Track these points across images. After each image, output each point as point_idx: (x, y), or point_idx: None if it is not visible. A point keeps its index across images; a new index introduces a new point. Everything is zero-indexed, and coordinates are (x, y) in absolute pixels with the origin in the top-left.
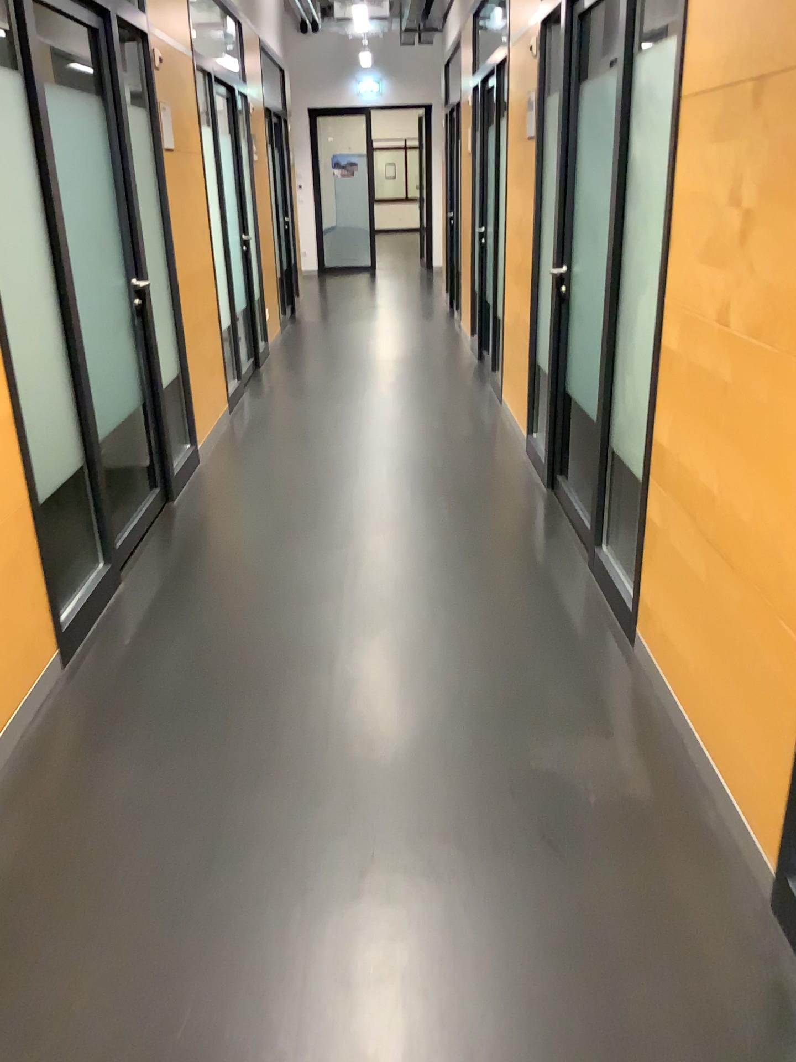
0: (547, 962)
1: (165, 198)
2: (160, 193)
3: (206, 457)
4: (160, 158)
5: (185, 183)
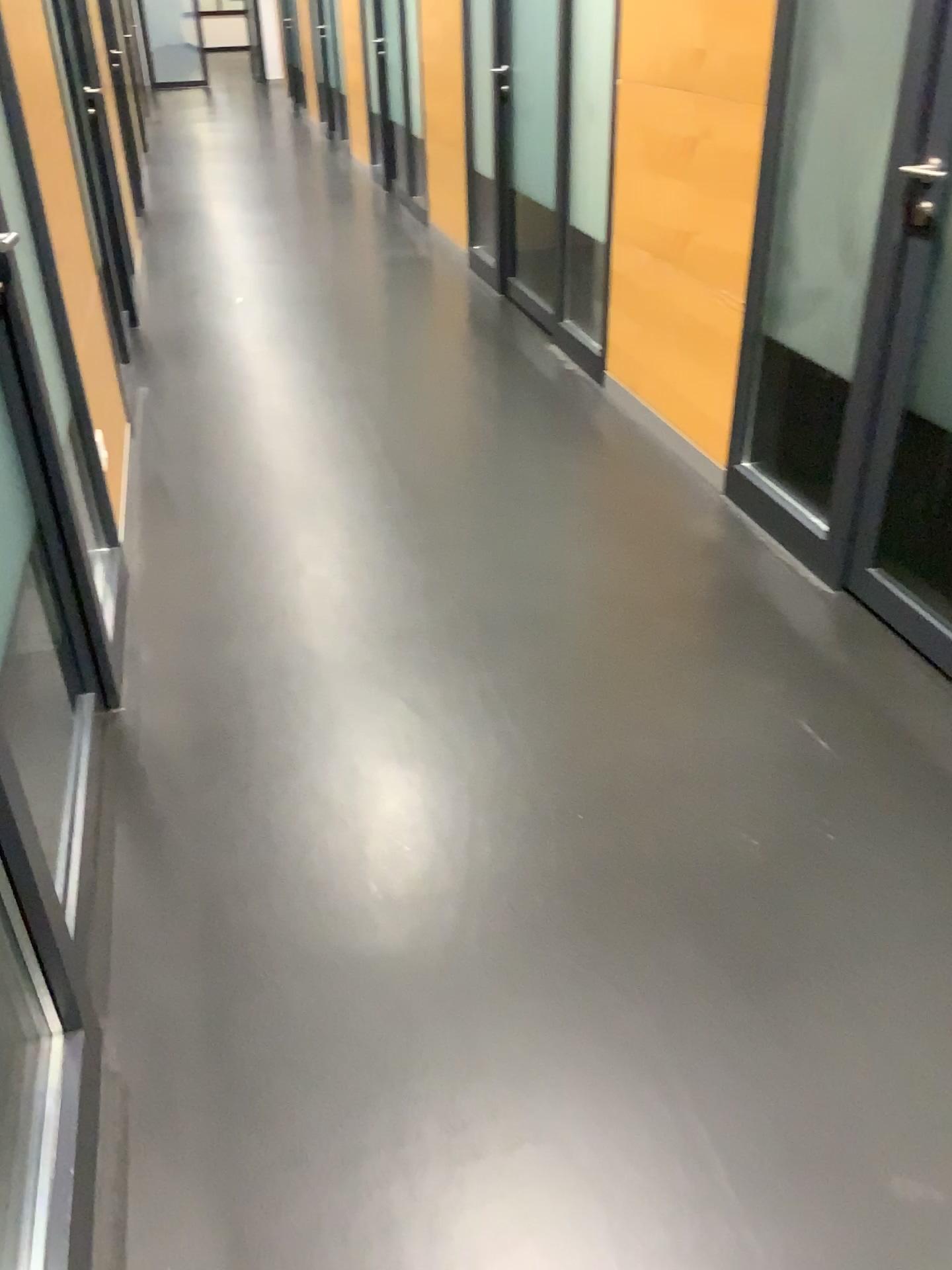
0: (390, 275)
1: None
2: None
3: None
4: None
5: None
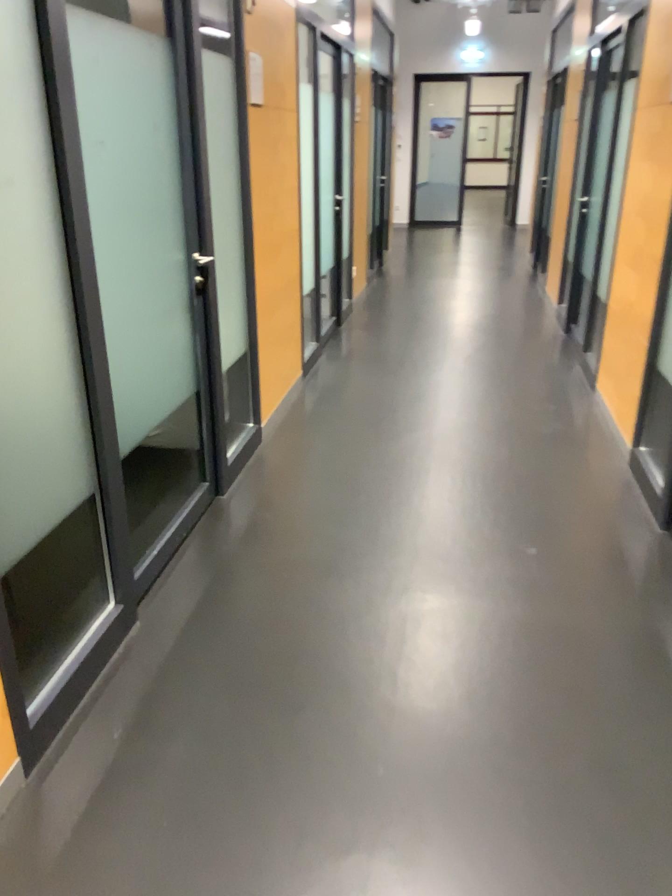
0: None
1: (246, 160)
2: (240, 155)
3: (268, 439)
4: (243, 115)
5: (271, 143)
